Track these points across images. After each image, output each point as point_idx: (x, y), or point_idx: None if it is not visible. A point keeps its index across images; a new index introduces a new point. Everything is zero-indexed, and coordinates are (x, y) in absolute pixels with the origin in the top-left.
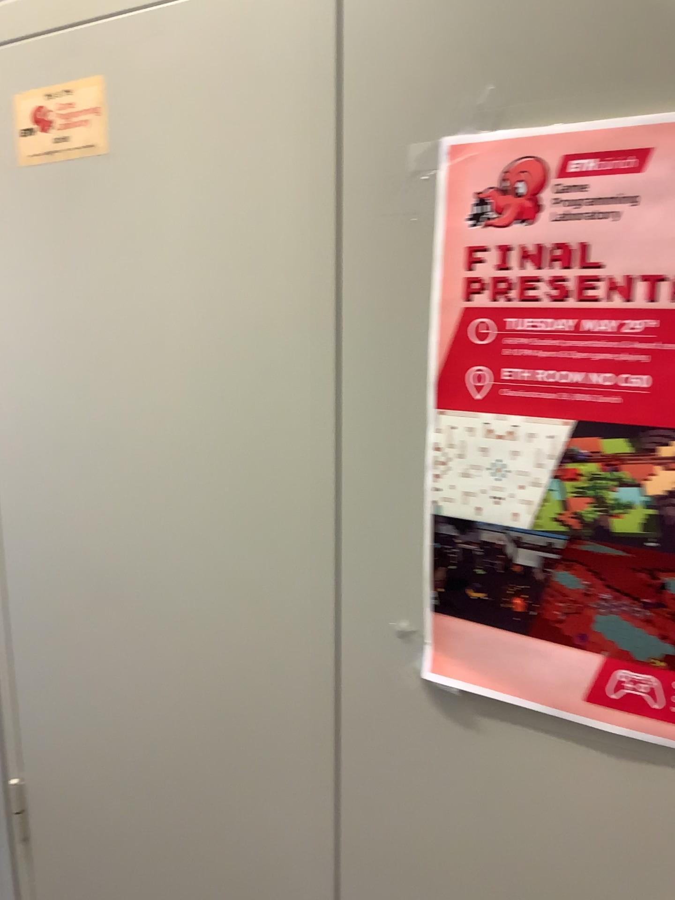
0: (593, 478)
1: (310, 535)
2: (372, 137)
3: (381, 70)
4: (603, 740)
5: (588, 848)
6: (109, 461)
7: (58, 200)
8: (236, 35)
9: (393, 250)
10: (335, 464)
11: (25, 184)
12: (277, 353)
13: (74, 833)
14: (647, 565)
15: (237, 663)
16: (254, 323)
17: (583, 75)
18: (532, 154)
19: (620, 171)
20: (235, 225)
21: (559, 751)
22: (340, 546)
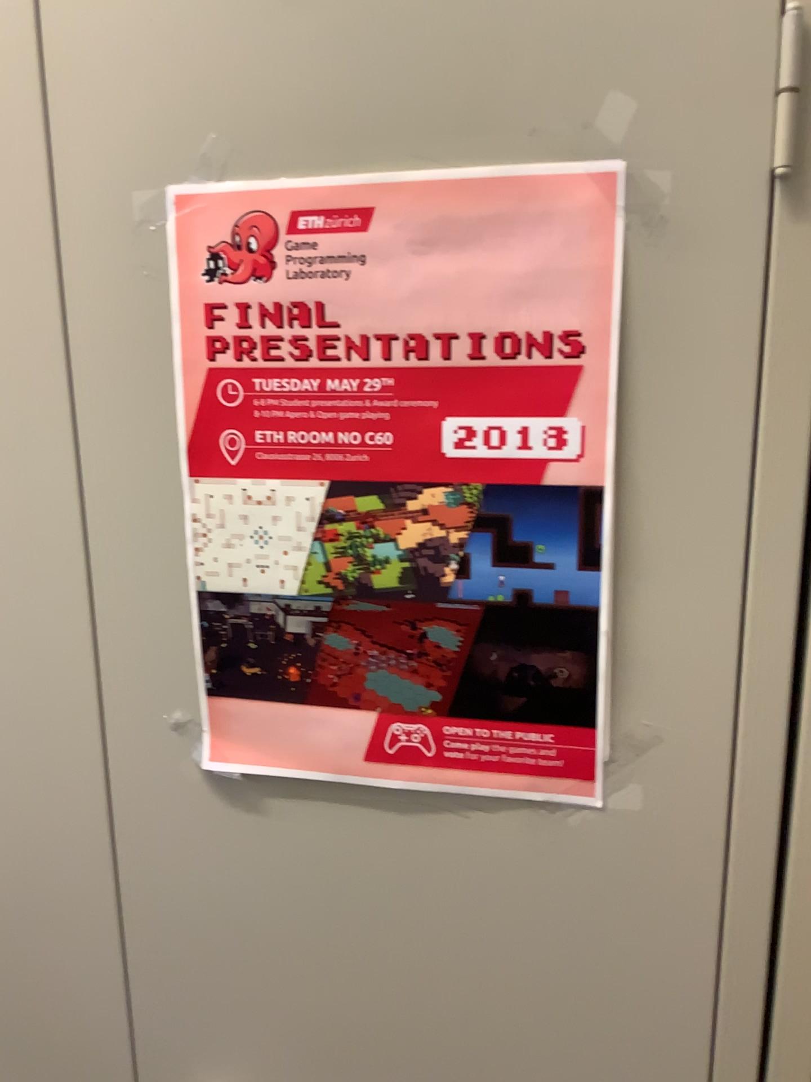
0: (351, 536)
1: (65, 630)
2: (93, 184)
3: (95, 110)
4: (387, 798)
5: (383, 909)
6: None
7: None
8: None
9: (128, 308)
10: (85, 548)
11: None
12: (6, 426)
13: None
14: (408, 617)
15: None
16: None
17: (304, 131)
18: (261, 209)
19: (347, 229)
20: None
21: (347, 817)
22: (101, 638)
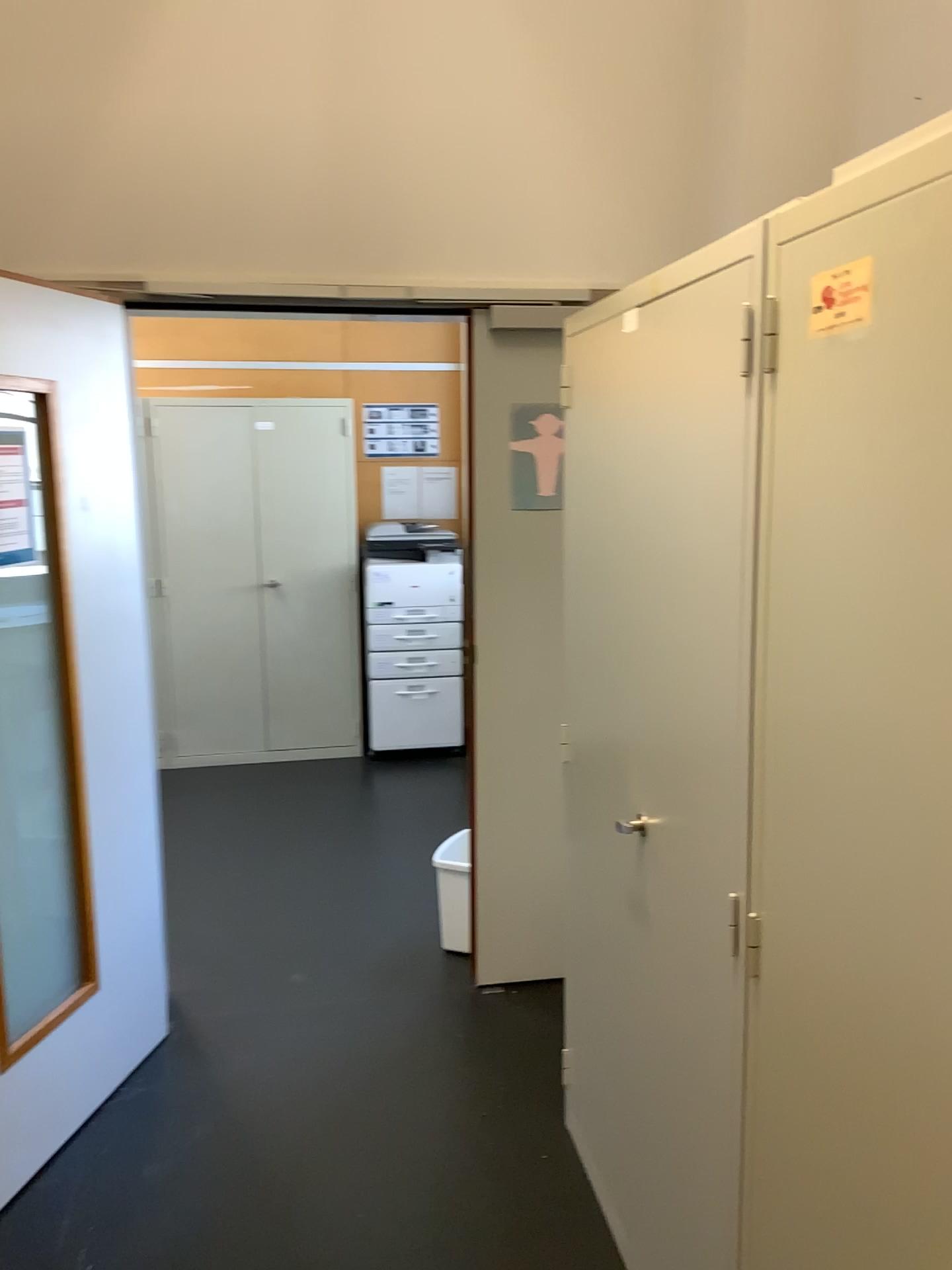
0: None
1: None
2: None
3: None
4: None
5: None
6: (845, 612)
7: (831, 368)
8: None
9: None
10: None
11: (808, 356)
12: None
13: (789, 978)
14: None
15: (927, 824)
16: None
17: None
18: None
19: None
20: None
21: None
22: None
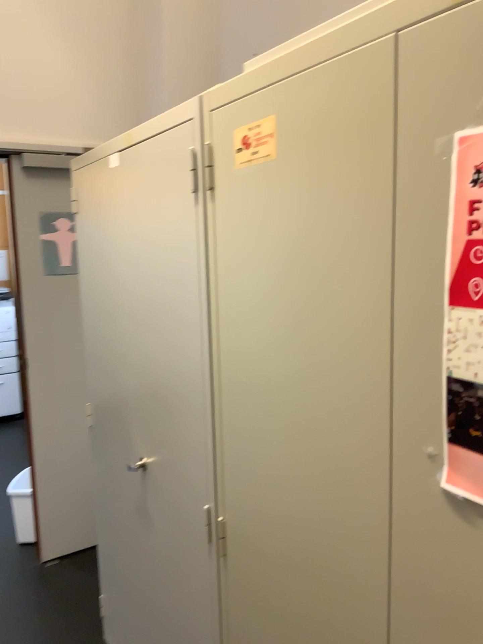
0: None
1: (377, 385)
2: (413, 136)
3: (419, 95)
4: None
5: None
6: (271, 334)
7: (252, 185)
8: (340, 84)
9: (425, 205)
10: (391, 341)
11: (236, 178)
12: (360, 271)
13: (248, 556)
14: None
15: (335, 463)
16: (347, 252)
17: None
18: None
19: None
20: (338, 194)
21: None
22: (394, 394)
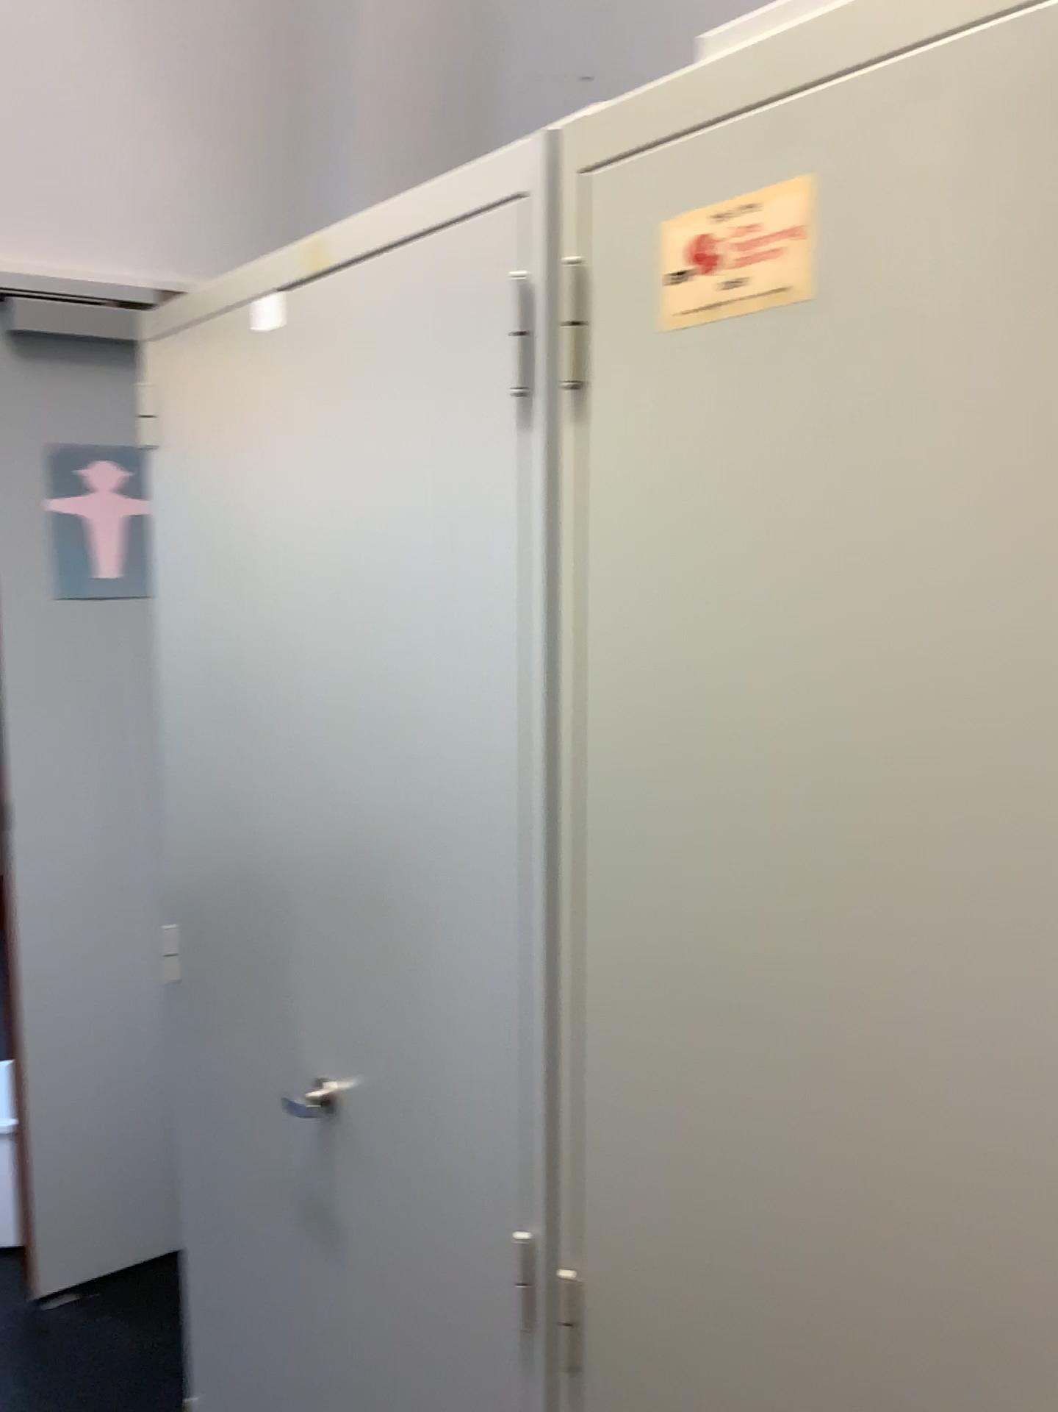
0: None
1: None
2: None
3: None
4: None
5: None
6: (766, 795)
7: (718, 377)
8: None
9: None
10: None
11: (667, 355)
12: None
13: (653, 1385)
14: None
15: (977, 1177)
16: None
17: None
18: None
19: None
20: (1042, 402)
21: None
22: None
